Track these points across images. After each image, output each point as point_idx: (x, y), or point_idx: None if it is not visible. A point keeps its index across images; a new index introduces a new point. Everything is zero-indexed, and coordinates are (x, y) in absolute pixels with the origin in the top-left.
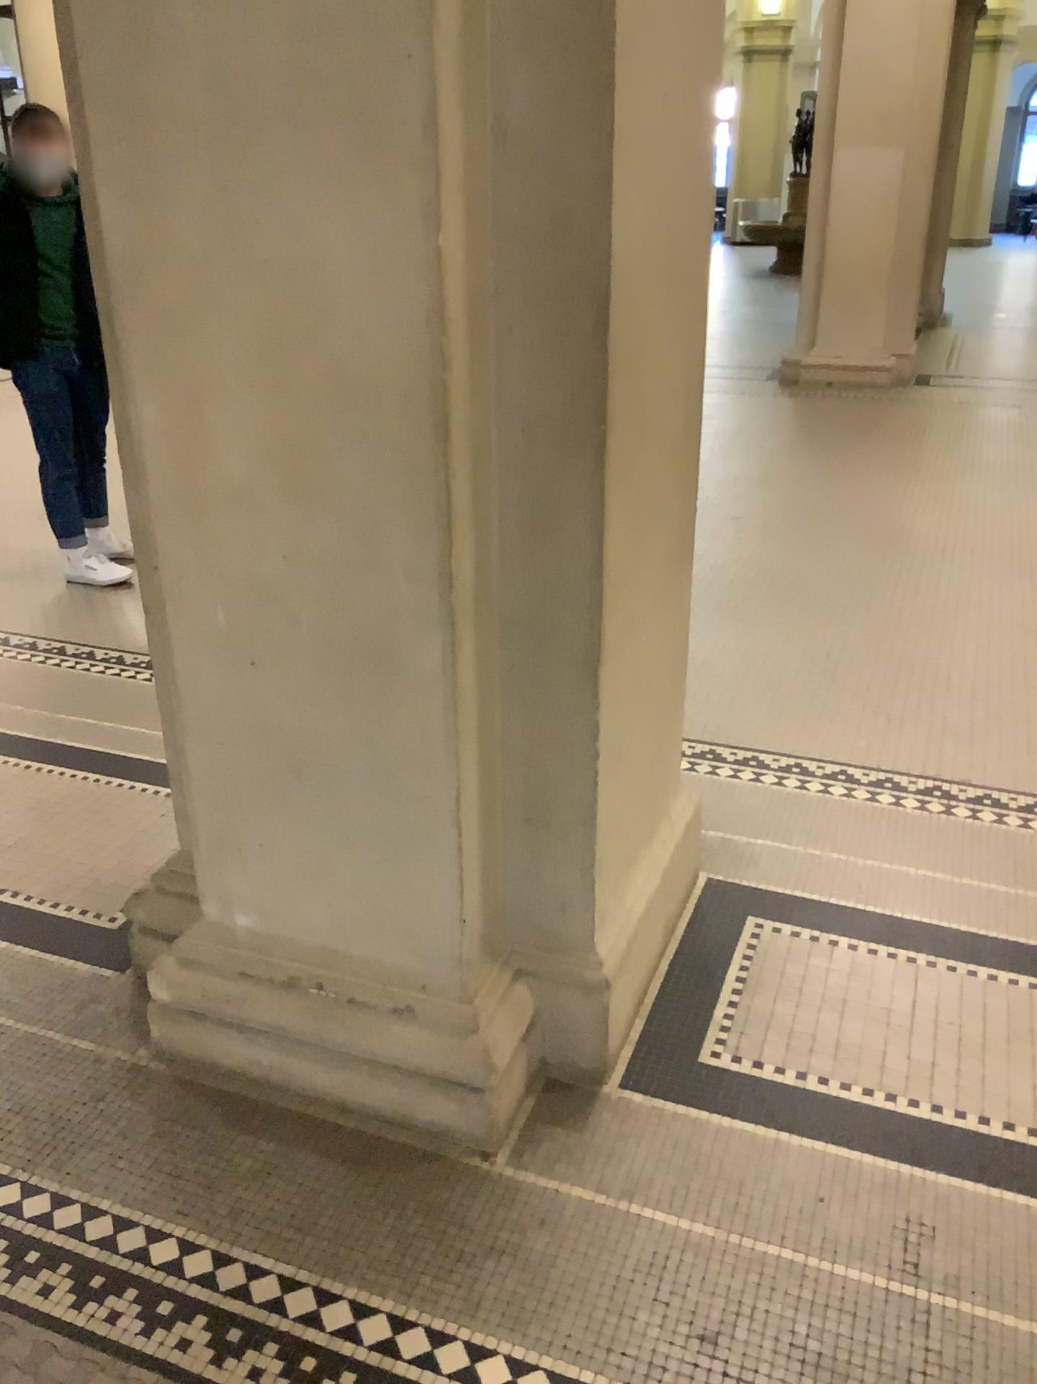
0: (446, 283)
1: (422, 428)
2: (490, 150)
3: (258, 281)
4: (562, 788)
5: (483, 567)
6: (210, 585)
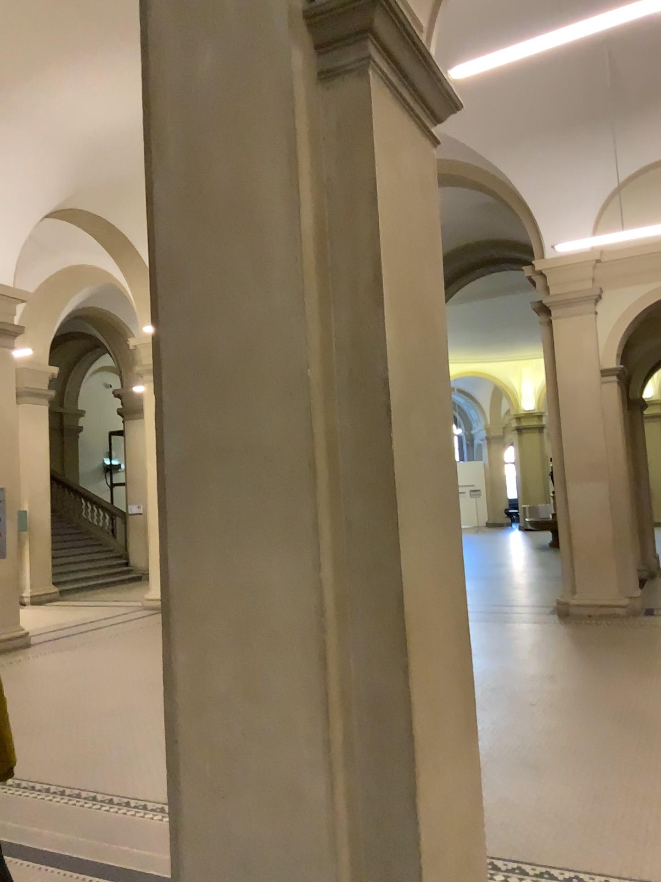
0: (326, 594)
1: (316, 664)
2: (346, 534)
3: (239, 595)
4: (403, 881)
5: (350, 738)
6: (205, 752)
